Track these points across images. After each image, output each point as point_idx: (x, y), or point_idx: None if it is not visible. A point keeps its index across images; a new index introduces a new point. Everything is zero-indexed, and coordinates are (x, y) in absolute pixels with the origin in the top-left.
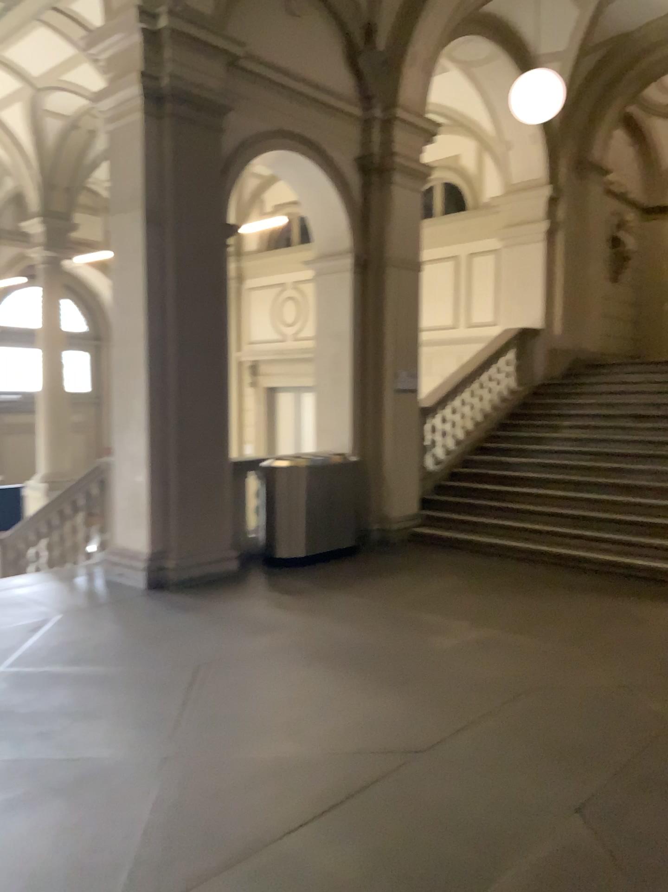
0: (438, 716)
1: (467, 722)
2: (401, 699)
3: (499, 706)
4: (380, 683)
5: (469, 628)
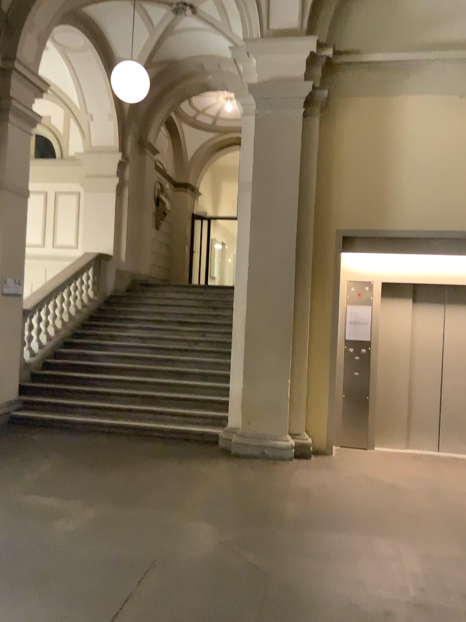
0: (86, 613)
1: (115, 613)
2: (45, 600)
3: (137, 586)
4: (18, 584)
5: (87, 507)
